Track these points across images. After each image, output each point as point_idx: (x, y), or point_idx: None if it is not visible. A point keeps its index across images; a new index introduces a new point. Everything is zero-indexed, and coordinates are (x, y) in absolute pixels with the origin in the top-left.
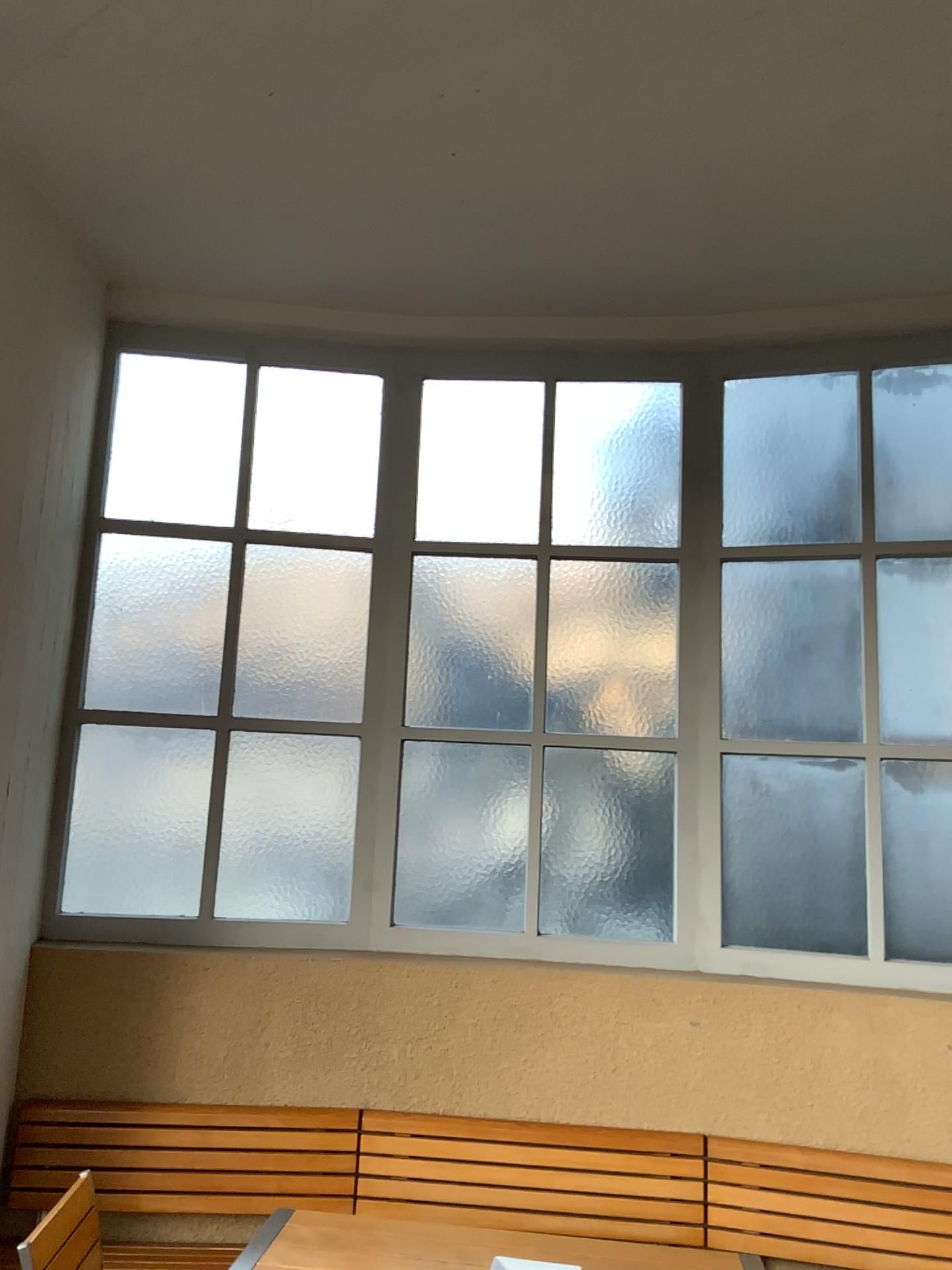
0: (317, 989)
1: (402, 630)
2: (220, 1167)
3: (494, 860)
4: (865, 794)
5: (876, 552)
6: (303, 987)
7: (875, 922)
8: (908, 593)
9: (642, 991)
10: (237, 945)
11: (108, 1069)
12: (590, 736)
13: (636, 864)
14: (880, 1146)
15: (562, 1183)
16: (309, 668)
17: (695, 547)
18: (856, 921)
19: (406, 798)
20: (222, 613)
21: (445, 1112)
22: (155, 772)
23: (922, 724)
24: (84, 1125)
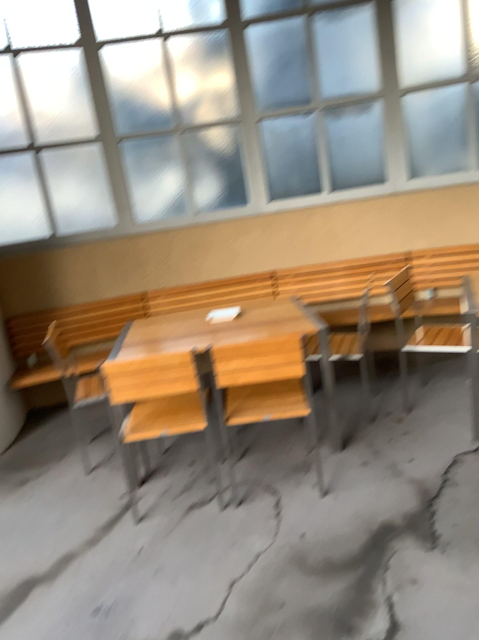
0: (112, 253)
1: (105, 89)
2: (94, 324)
3: (171, 186)
4: (317, 126)
5: (312, 12)
6: (106, 253)
7: (326, 178)
8: (327, 30)
9: (241, 224)
10: (73, 243)
11: (37, 301)
12: (201, 124)
13: (230, 176)
14: (335, 258)
15: (224, 298)
16: (67, 115)
17: (231, 22)
18: (319, 179)
19: (127, 167)
20: (17, 95)
21: (175, 286)
22: (11, 178)
23: (337, 91)
24: (36, 321)
